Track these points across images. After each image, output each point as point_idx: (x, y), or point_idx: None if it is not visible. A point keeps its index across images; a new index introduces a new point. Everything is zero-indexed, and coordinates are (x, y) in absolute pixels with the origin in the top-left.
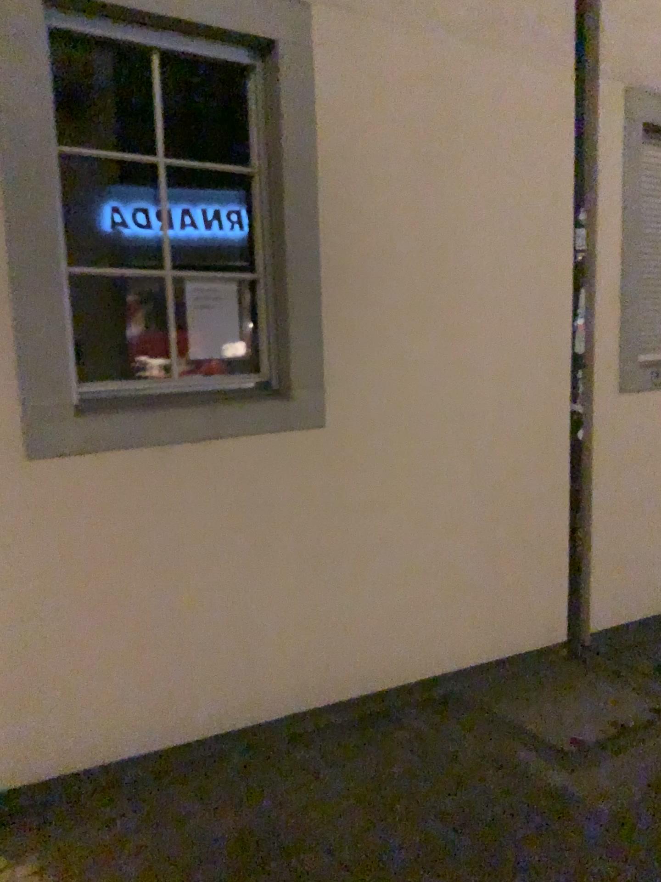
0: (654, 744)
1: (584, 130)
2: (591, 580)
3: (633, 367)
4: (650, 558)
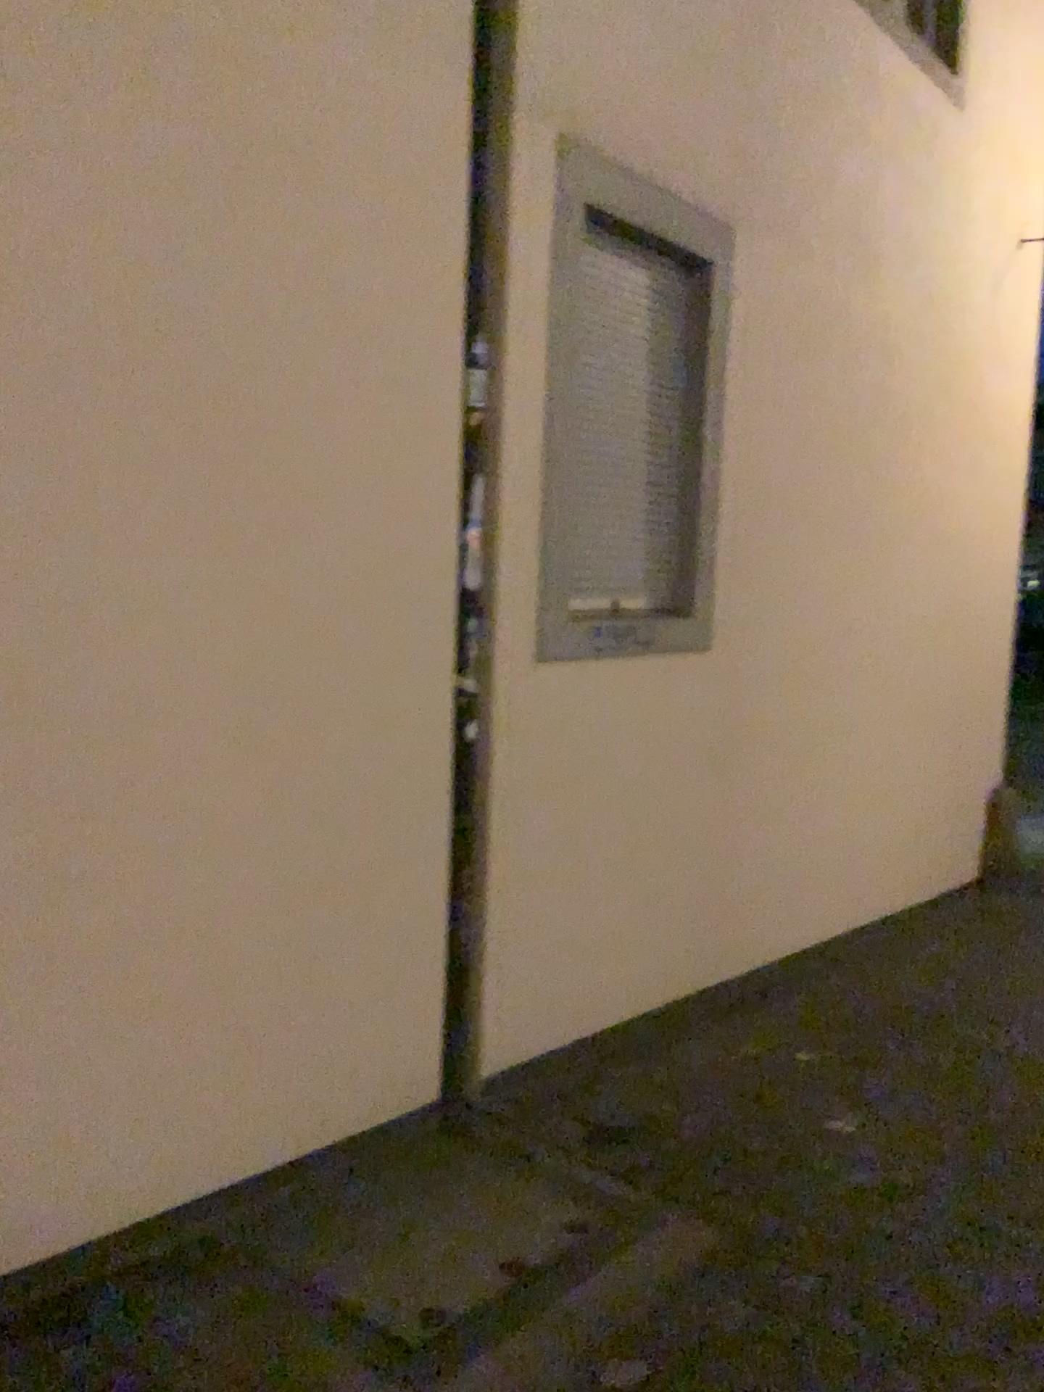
0: (577, 1300)
1: (495, 196)
2: (492, 987)
3: (569, 615)
4: (592, 941)
